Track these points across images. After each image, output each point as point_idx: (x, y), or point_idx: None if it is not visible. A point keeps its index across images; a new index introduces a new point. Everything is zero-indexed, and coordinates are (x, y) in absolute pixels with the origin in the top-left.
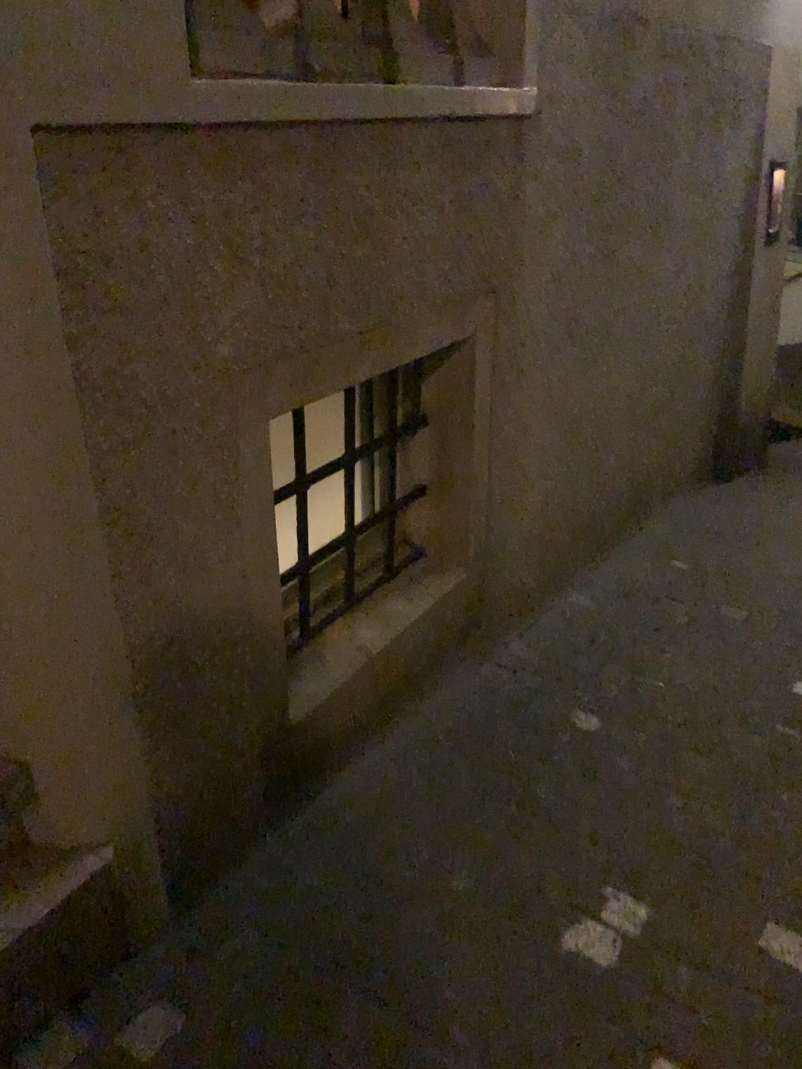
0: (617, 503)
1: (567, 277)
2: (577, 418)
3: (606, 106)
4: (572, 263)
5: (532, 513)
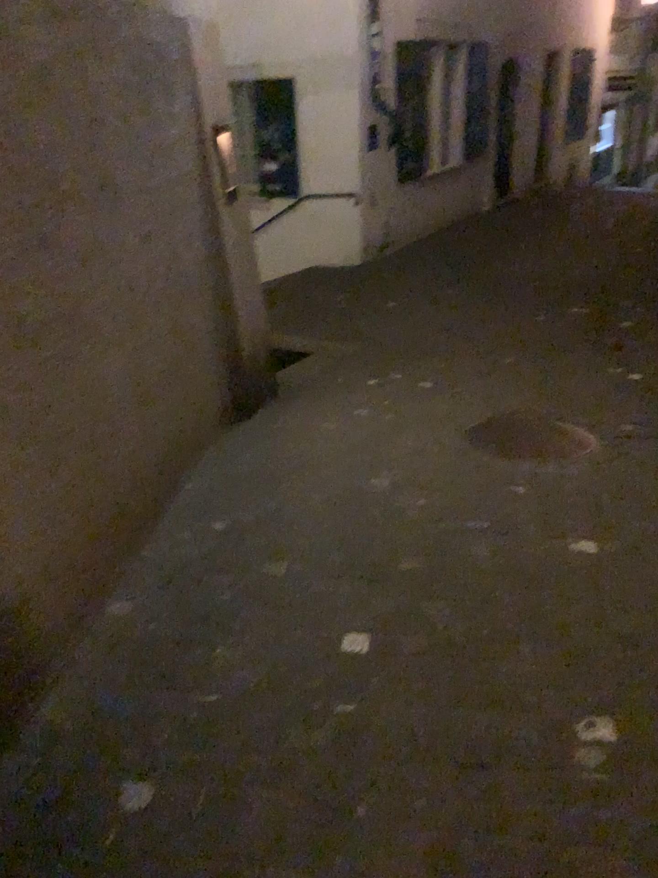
0: (145, 480)
1: (1, 274)
2: (68, 419)
3: (1, 73)
4: (6, 256)
5: (36, 543)
